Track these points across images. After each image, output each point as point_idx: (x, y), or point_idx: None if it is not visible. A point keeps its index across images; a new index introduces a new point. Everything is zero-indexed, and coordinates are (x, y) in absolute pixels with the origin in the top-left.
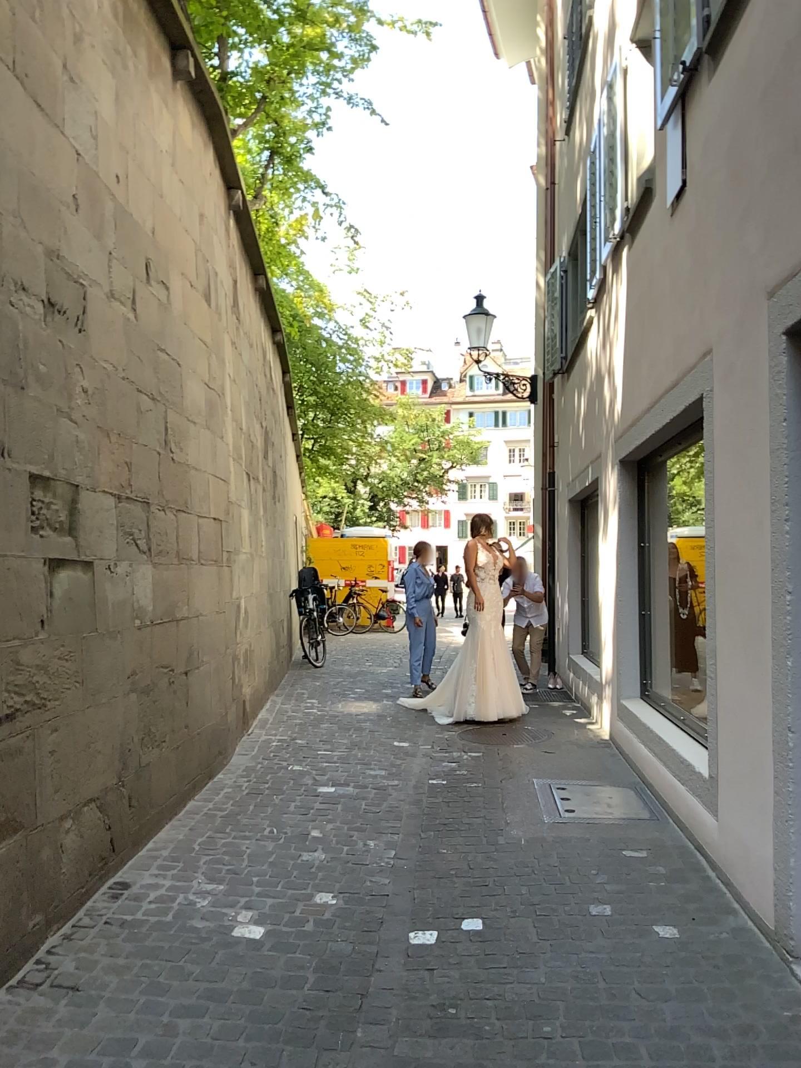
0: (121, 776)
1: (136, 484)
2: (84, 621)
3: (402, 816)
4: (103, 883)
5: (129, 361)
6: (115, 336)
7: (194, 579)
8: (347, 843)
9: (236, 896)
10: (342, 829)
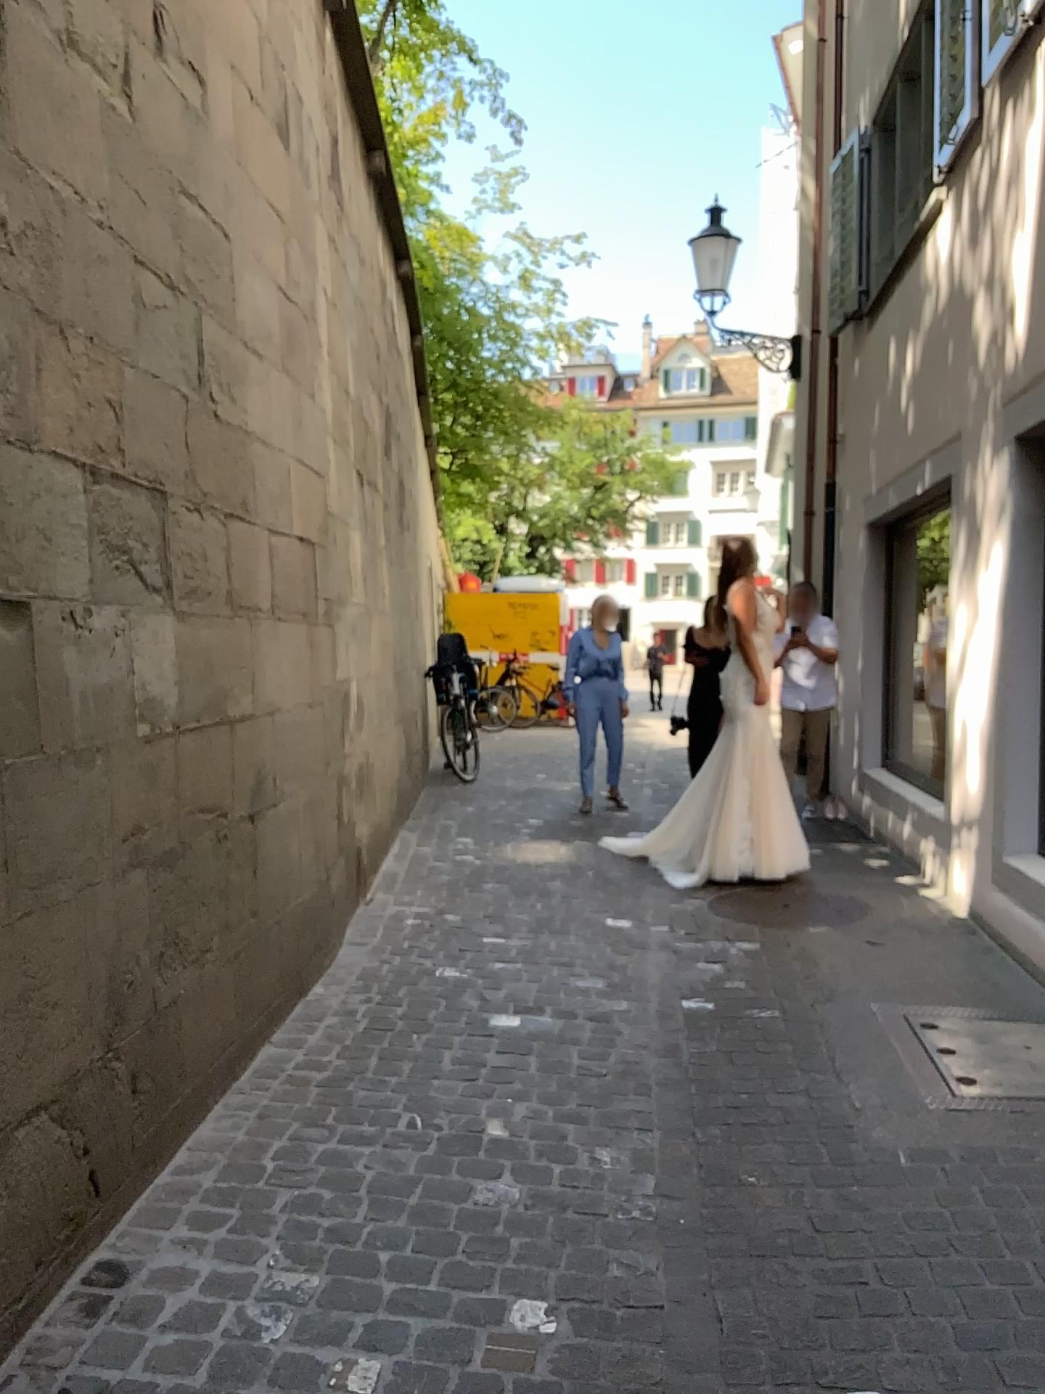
0: (111, 1043)
1: (136, 450)
2: (7, 733)
3: (655, 1087)
4: (69, 1277)
5: (112, 190)
6: (78, 126)
7: (265, 645)
8: (561, 1160)
9: (346, 1313)
10: (545, 1119)
